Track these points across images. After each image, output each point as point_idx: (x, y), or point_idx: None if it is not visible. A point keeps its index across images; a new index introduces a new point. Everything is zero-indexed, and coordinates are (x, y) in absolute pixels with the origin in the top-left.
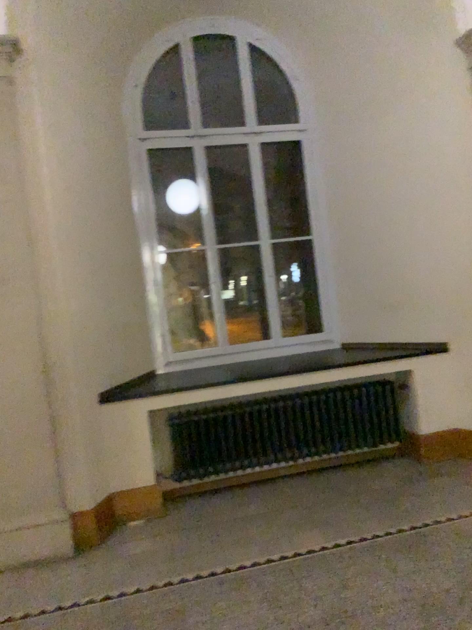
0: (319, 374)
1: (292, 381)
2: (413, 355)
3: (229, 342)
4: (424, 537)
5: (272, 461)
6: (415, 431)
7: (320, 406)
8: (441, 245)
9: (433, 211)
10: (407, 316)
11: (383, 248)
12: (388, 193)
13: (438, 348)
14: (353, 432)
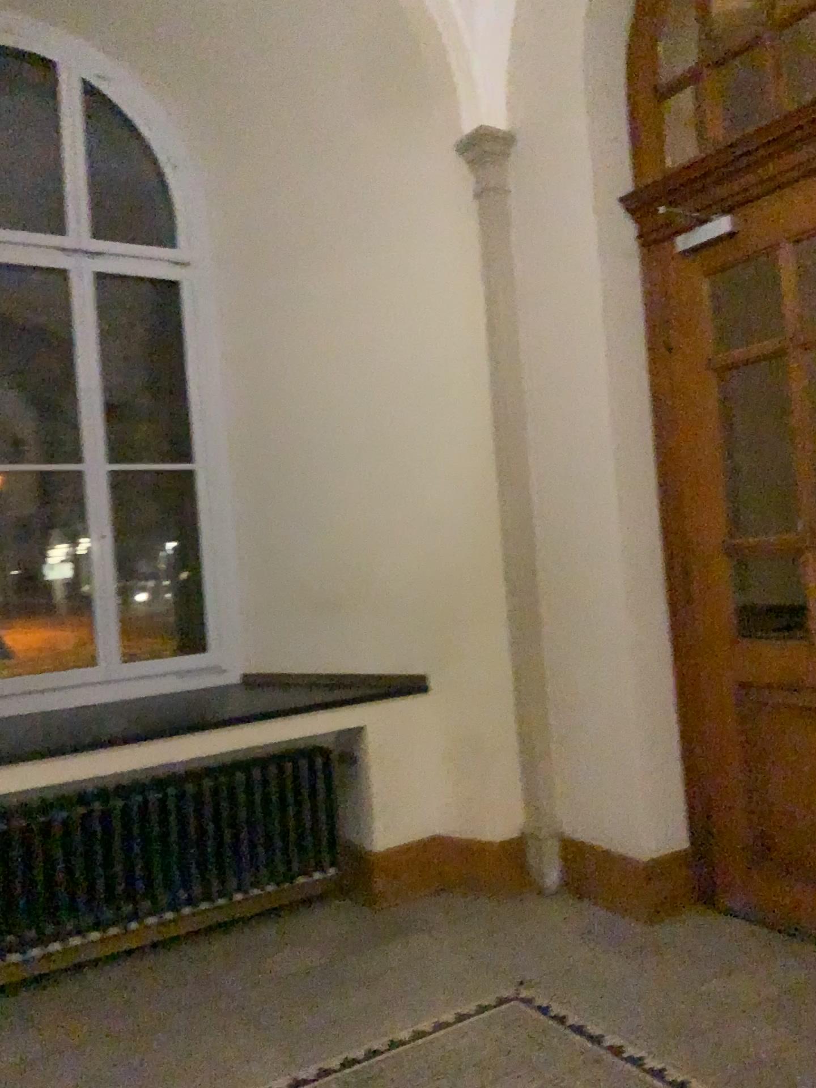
0: (181, 740)
1: (123, 754)
2: (366, 699)
3: (2, 669)
4: (365, 1084)
5: (70, 928)
6: (364, 844)
7: (182, 803)
8: (423, 498)
9: (412, 435)
10: (360, 624)
11: (324, 497)
12: (336, 396)
13: (411, 686)
14: (247, 855)
